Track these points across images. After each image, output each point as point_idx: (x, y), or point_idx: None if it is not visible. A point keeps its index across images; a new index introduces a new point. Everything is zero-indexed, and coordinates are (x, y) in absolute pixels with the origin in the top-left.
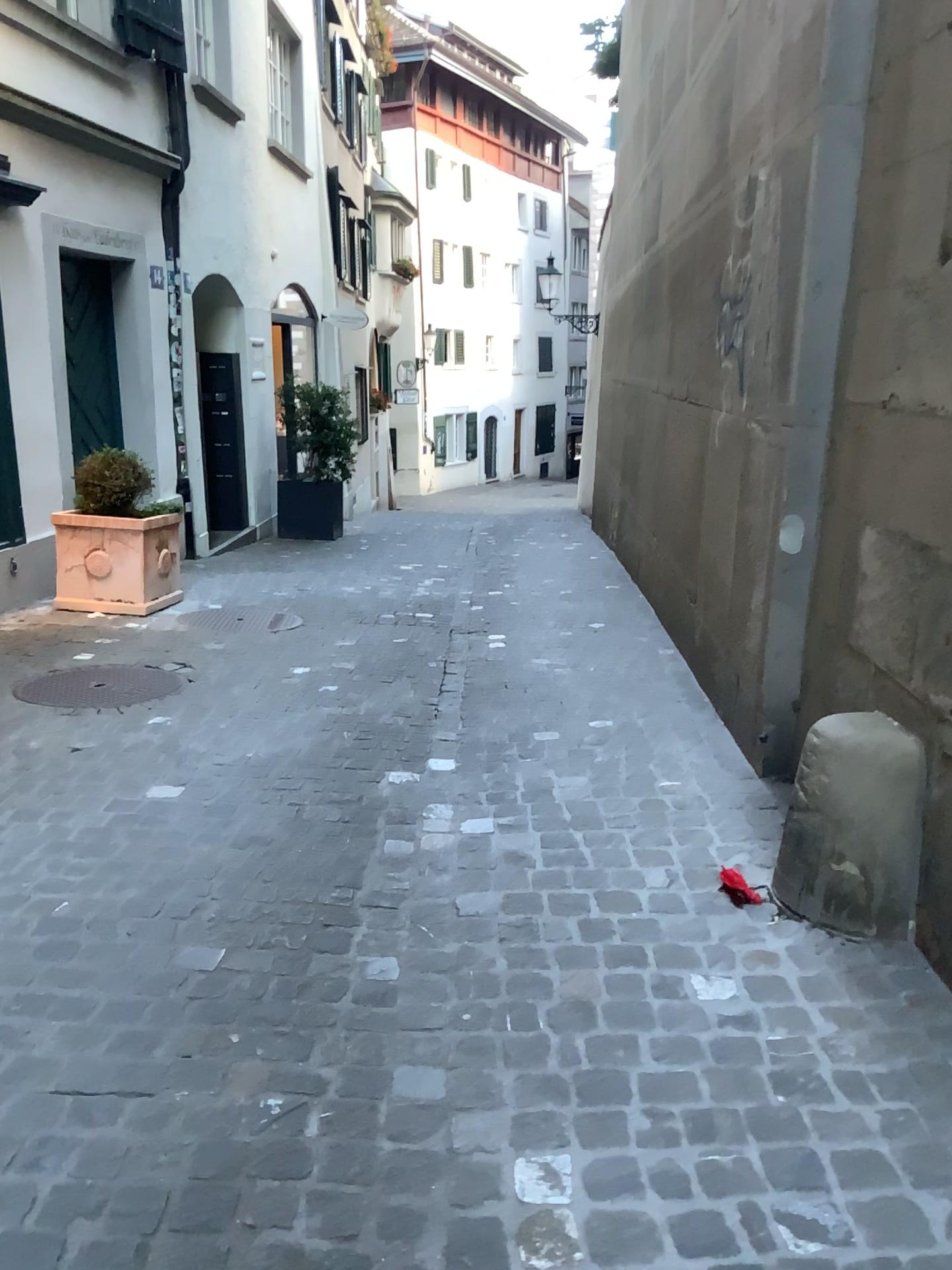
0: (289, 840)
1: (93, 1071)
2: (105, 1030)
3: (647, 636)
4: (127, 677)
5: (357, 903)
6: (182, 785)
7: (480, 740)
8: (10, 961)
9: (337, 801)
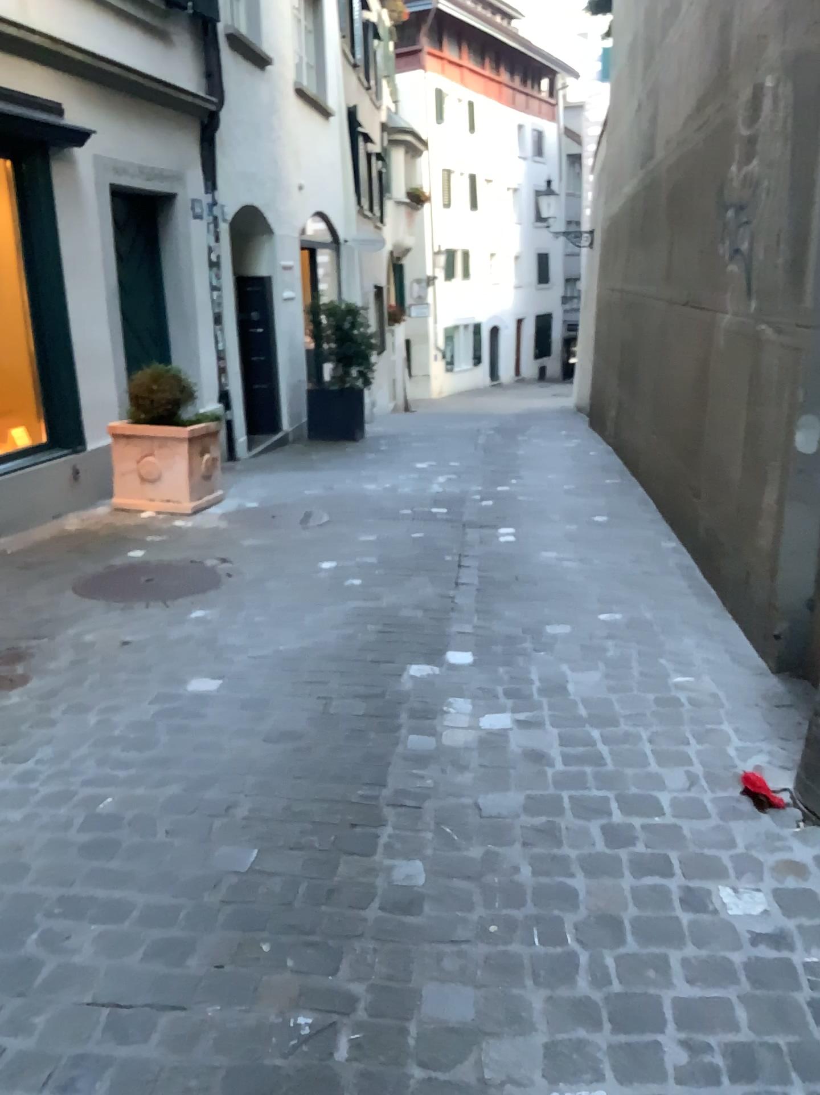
0: (319, 734)
1: (129, 982)
2: (142, 937)
3: (648, 529)
4: (174, 572)
5: (383, 802)
6: (220, 678)
7: (496, 632)
8: (56, 860)
9: (363, 694)
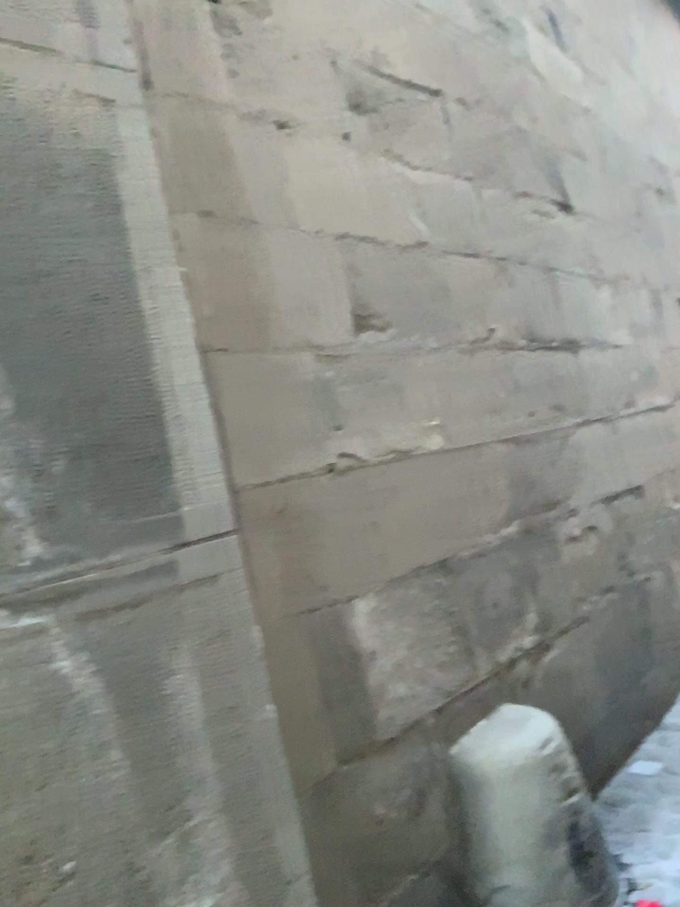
0: None
1: None
2: None
3: None
4: None
5: None
6: None
7: None
8: None
9: None
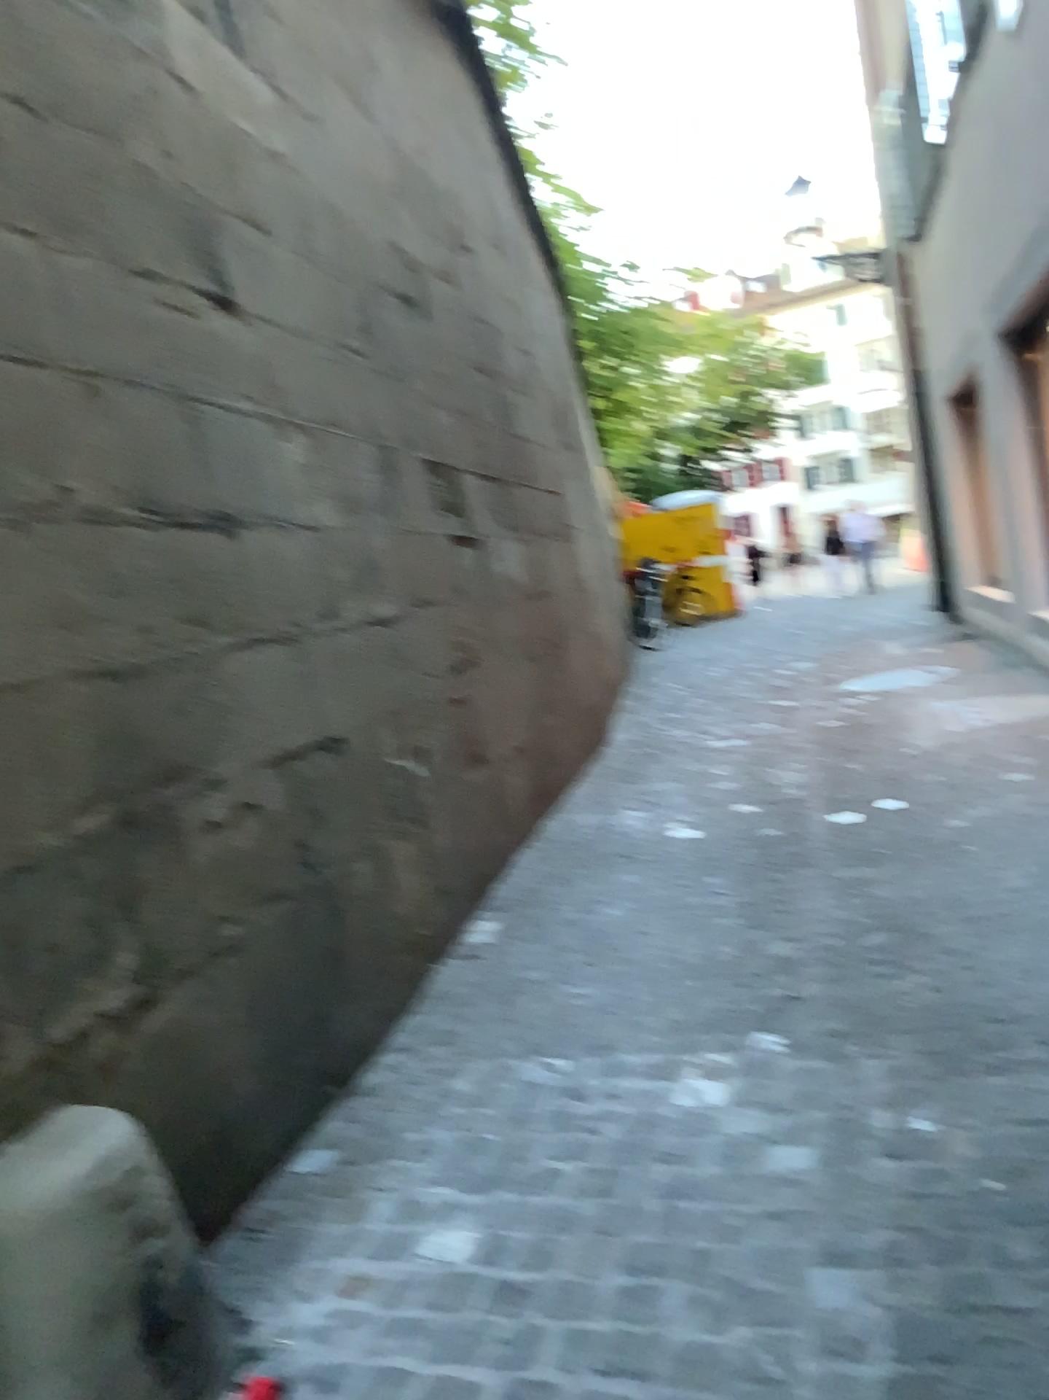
0: None
1: None
2: None
3: None
4: None
5: None
6: None
7: None
8: None
9: None
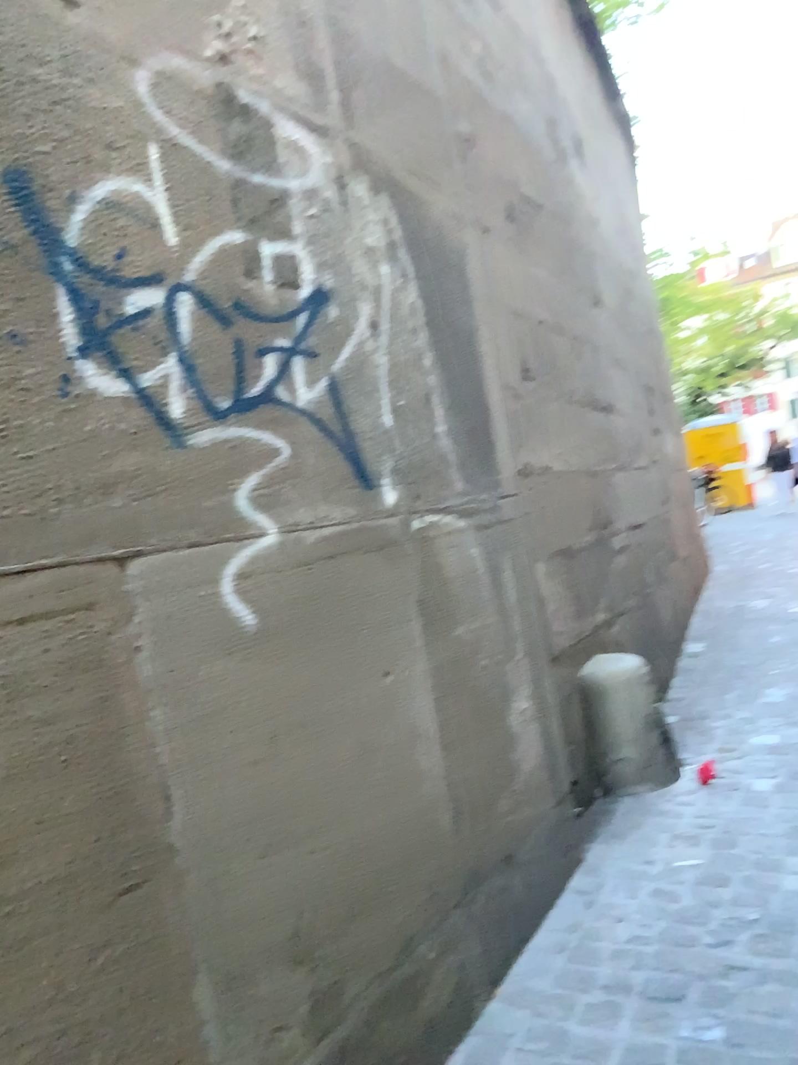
0: None
1: None
2: None
3: None
4: None
5: None
6: None
7: None
8: None
9: None
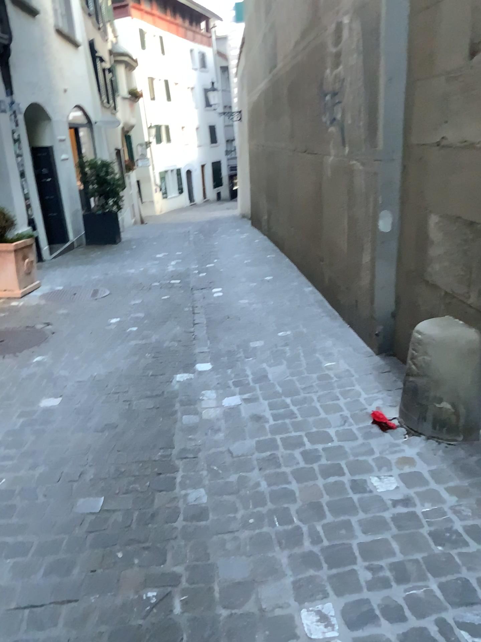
0: (128, 423)
1: (38, 591)
2: (41, 562)
3: (297, 281)
4: (17, 335)
5: (174, 458)
6: (60, 397)
7: (221, 350)
8: None
9: (150, 396)
